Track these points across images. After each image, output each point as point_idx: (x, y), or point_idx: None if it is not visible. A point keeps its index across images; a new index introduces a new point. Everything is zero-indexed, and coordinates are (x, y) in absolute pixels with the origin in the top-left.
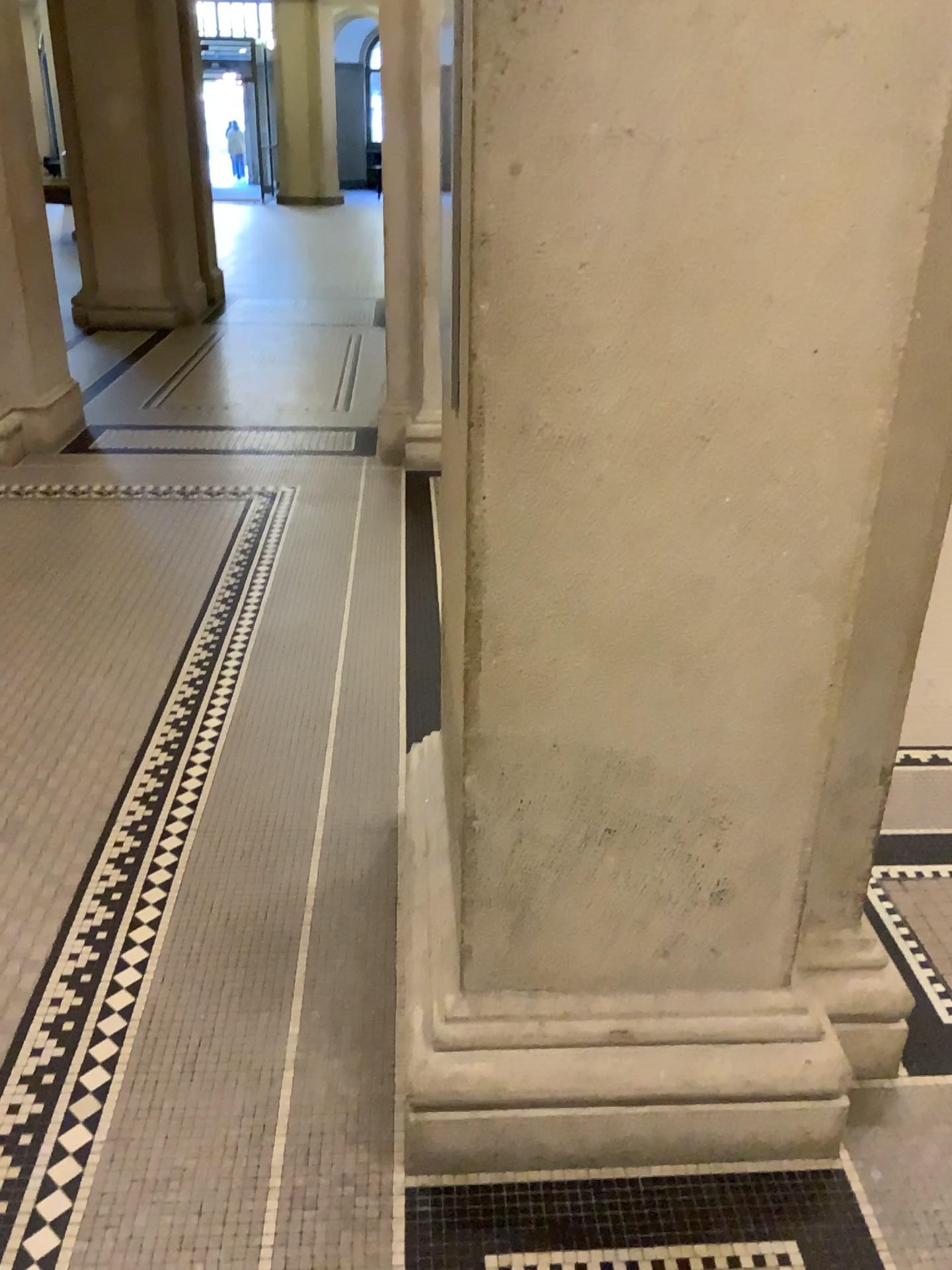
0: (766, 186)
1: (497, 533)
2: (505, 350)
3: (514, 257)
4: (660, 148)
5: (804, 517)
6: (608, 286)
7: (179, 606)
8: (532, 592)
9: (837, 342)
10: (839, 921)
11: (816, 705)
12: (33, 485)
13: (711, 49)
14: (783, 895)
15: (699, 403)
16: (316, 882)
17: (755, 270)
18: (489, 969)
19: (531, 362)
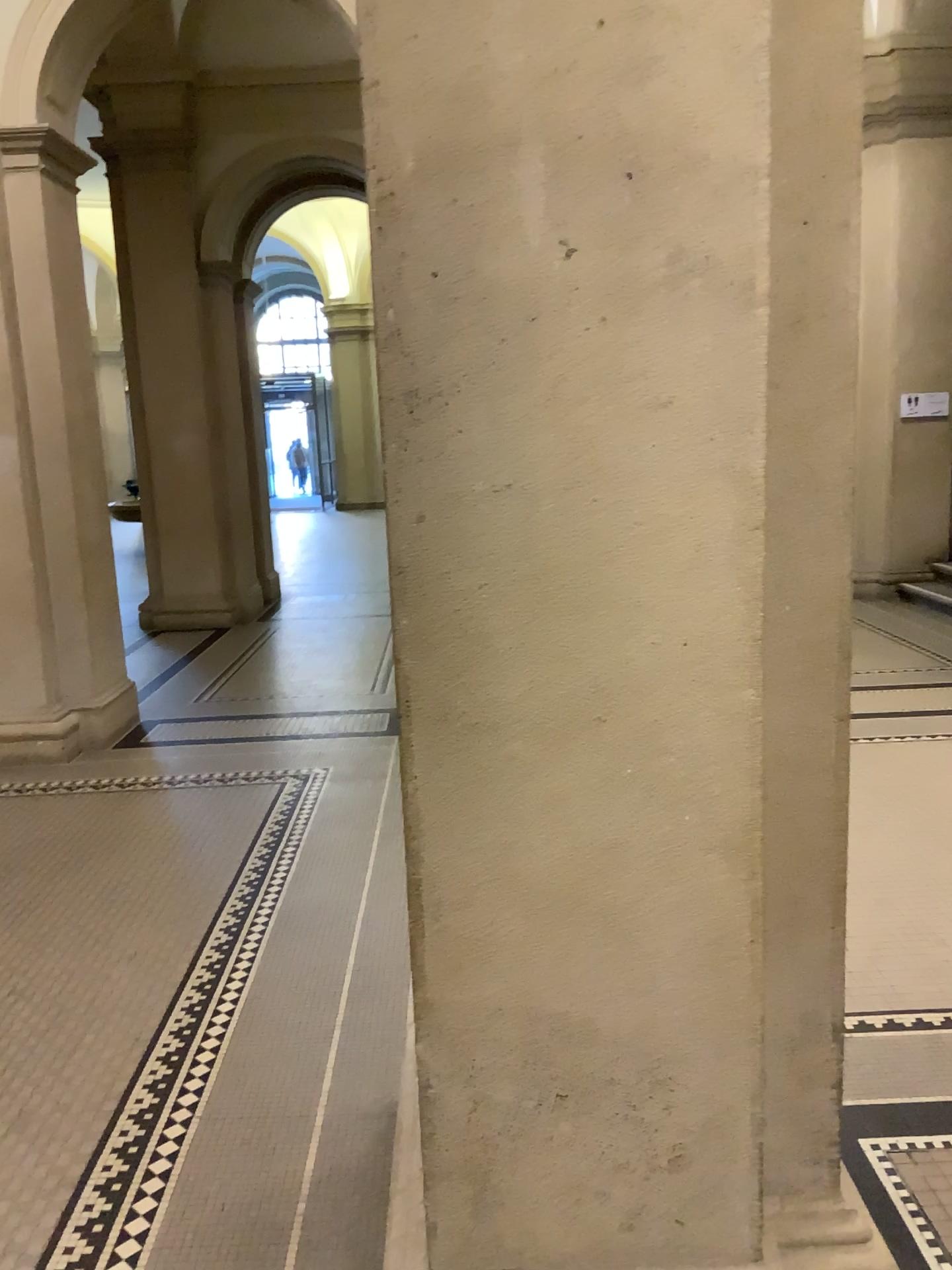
0: (620, 514)
1: (422, 810)
2: (417, 653)
3: (417, 579)
4: (529, 491)
5: (697, 785)
6: (498, 598)
7: (203, 891)
8: (457, 862)
9: (700, 634)
10: (812, 1196)
11: (738, 963)
12: (80, 779)
13: (560, 417)
14: (735, 1164)
15: (588, 689)
16: (307, 1171)
17: (621, 579)
18: (447, 1251)
19: (439, 662)
